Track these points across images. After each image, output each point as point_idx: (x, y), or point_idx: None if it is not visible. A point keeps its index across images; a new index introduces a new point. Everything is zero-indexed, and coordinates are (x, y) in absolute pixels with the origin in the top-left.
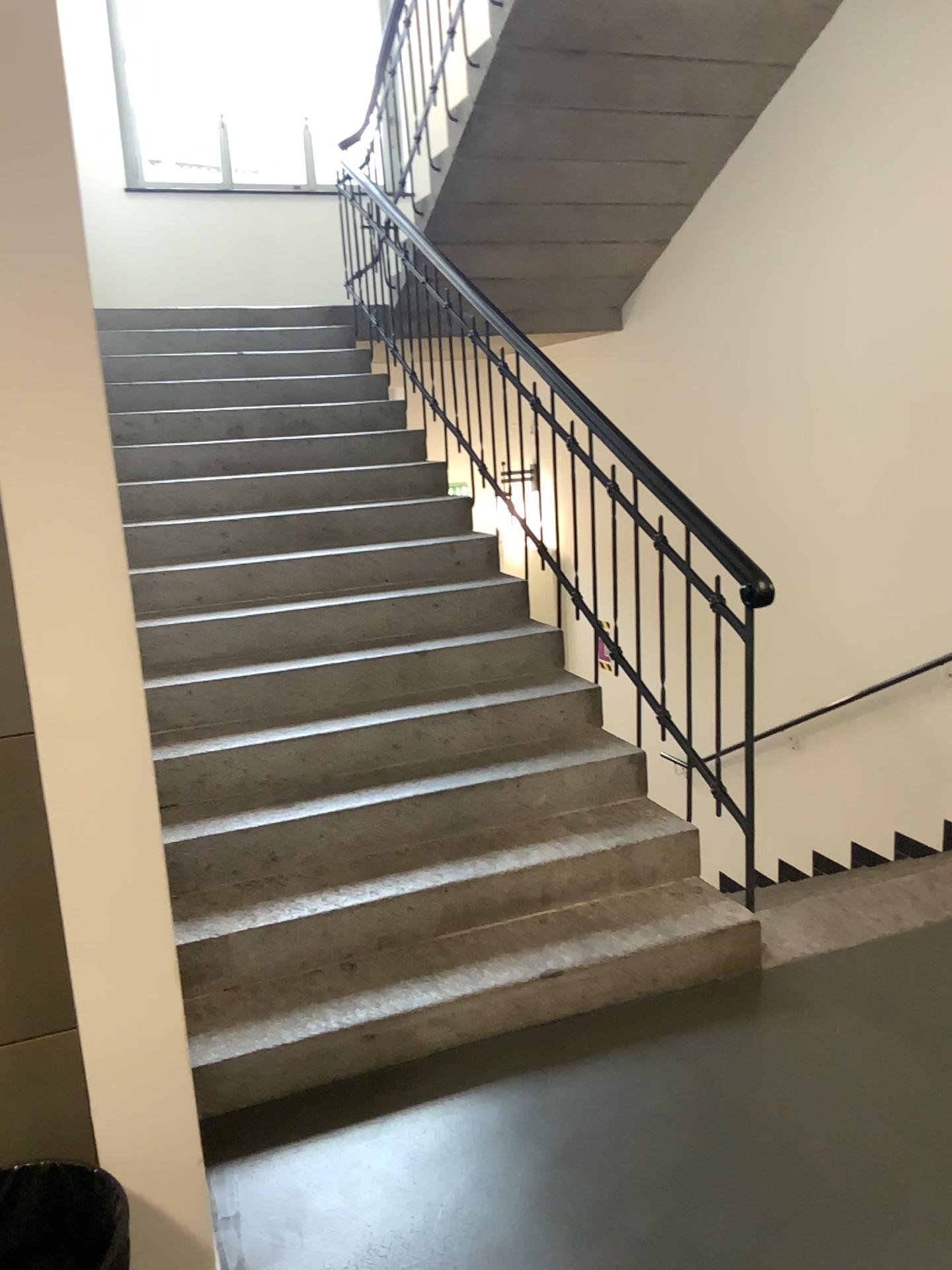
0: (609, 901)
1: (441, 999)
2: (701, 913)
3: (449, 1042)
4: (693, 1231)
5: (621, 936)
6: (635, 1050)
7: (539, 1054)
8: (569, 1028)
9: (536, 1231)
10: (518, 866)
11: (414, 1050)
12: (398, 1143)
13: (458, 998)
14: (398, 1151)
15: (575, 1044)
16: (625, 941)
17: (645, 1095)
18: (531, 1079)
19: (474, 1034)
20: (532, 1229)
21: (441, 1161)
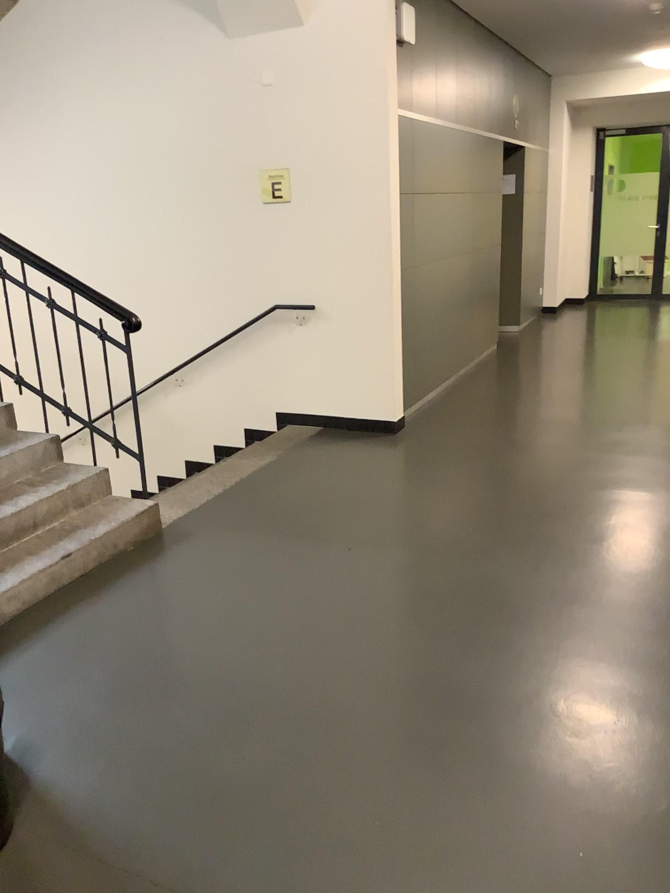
0: (72, 517)
1: (9, 587)
2: (124, 510)
3: (23, 608)
4: (206, 622)
5: (89, 531)
6: (126, 578)
7: (77, 597)
8: (84, 581)
9: (136, 652)
10: (13, 511)
11: (5, 618)
12: (30, 657)
13: (19, 583)
14: (34, 659)
15: (93, 587)
16: (95, 532)
17: (146, 591)
18: (81, 608)
19: (34, 600)
20: (133, 653)
21: (63, 652)
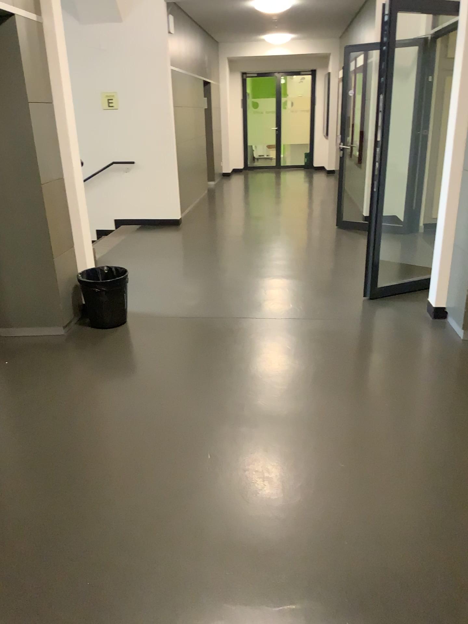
0: None
1: None
2: None
3: None
4: (144, 277)
5: None
6: None
7: None
8: None
9: None
10: None
11: None
12: None
13: None
14: None
15: None
16: None
17: None
18: None
19: None
20: None
21: None
